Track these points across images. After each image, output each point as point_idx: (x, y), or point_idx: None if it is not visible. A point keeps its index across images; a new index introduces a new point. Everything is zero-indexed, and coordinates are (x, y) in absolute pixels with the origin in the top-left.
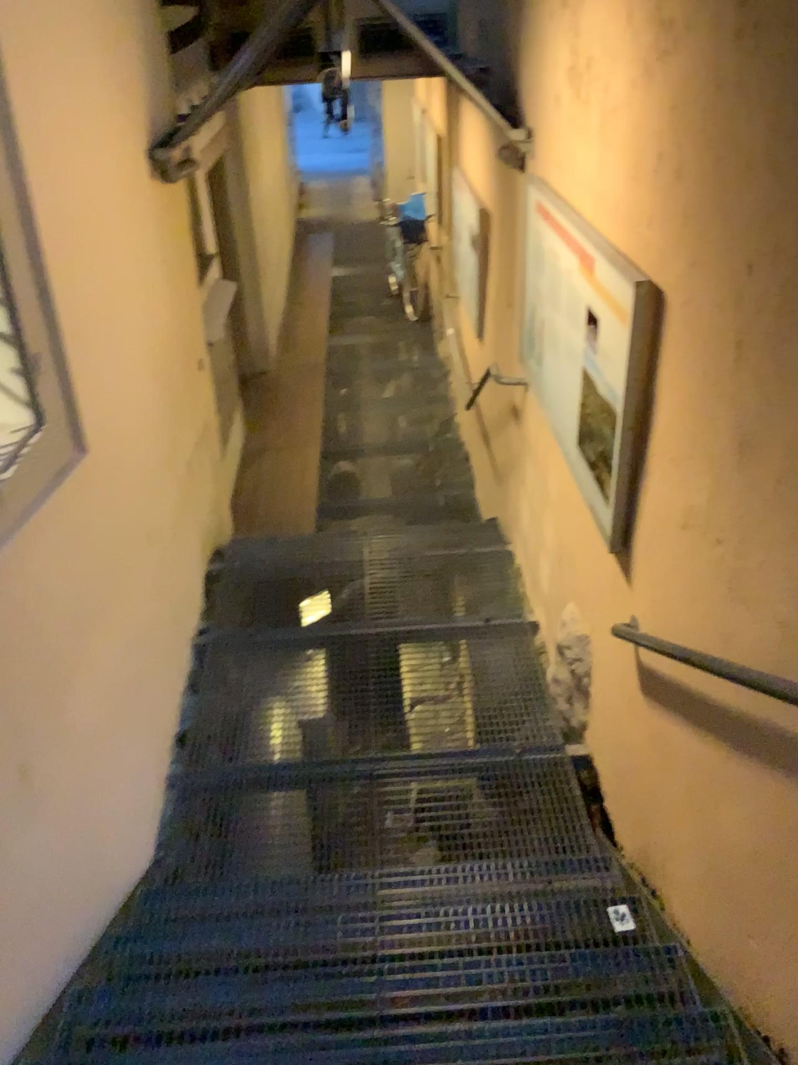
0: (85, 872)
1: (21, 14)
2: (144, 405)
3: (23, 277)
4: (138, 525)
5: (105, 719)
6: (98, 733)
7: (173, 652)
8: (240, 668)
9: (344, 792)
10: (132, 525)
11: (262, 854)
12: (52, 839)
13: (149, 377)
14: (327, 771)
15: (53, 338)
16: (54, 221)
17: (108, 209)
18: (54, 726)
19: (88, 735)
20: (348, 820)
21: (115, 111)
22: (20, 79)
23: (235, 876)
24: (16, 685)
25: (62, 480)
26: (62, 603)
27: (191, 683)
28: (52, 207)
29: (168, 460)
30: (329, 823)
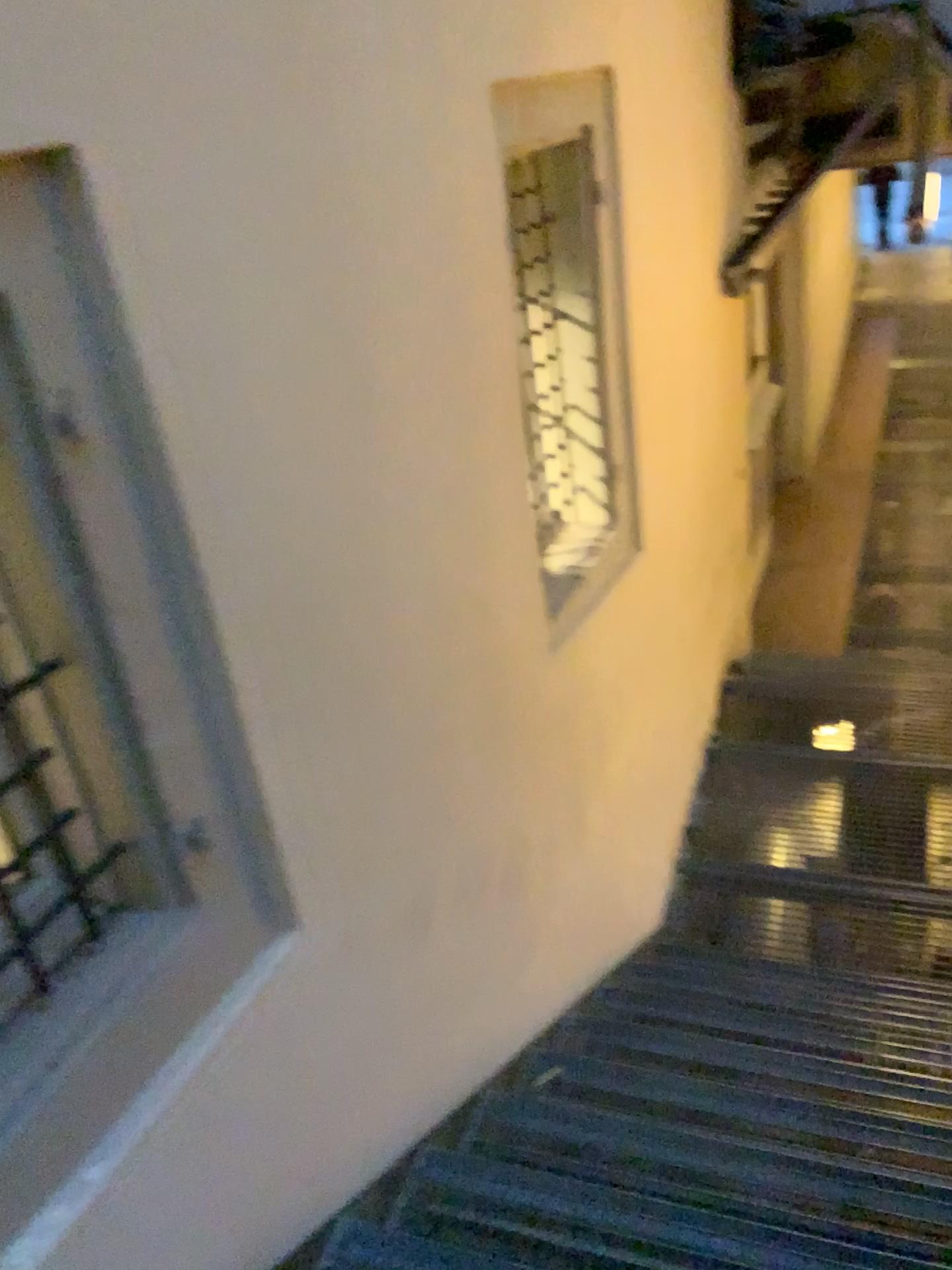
0: (613, 909)
1: (639, 184)
2: (691, 510)
3: (616, 400)
4: (676, 621)
5: (637, 787)
6: (631, 796)
7: (692, 748)
8: (753, 776)
9: (851, 907)
10: (672, 621)
11: (766, 940)
12: (595, 868)
13: (697, 484)
14: (836, 884)
15: (632, 451)
16: (643, 352)
17: (682, 332)
18: (604, 776)
19: (624, 794)
20: (854, 931)
21: (696, 245)
22: (633, 237)
23: (739, 950)
24: (586, 733)
25: (627, 572)
26: (618, 676)
27: (704, 782)
28: (643, 339)
29: (704, 564)
30: (835, 930)
